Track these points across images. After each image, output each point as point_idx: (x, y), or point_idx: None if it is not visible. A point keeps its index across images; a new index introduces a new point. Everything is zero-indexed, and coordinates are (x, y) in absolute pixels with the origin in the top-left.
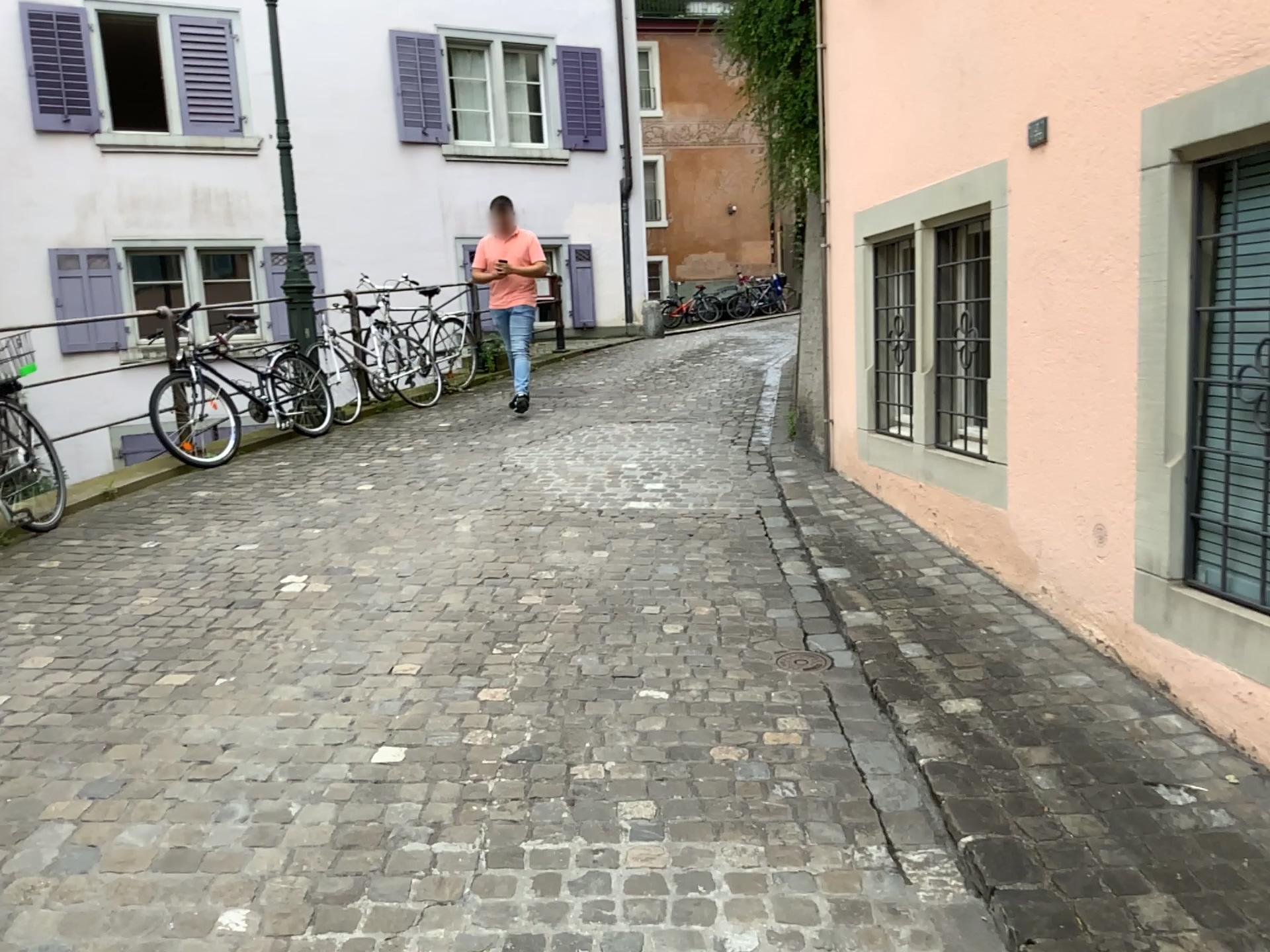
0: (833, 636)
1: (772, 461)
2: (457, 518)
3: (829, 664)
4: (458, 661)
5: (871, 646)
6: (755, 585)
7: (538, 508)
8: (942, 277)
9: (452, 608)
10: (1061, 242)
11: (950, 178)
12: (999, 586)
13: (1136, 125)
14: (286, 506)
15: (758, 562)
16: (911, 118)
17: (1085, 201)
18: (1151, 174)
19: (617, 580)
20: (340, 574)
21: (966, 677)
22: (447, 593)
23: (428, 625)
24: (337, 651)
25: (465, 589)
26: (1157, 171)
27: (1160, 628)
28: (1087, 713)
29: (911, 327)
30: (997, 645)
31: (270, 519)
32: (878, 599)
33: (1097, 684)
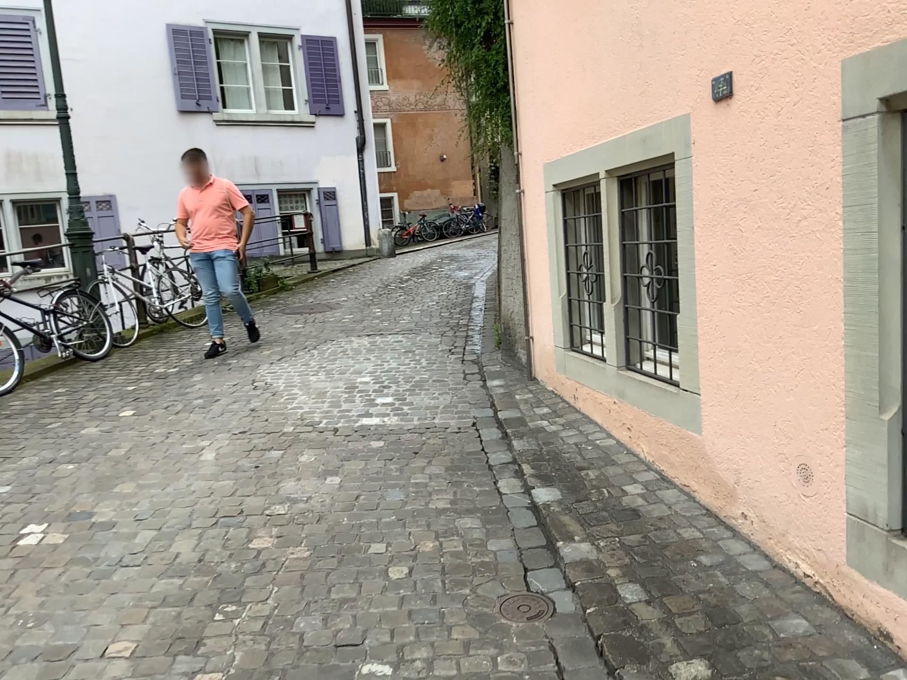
0: (551, 574)
1: (482, 370)
2: (206, 444)
3: (550, 610)
4: (177, 633)
5: (589, 587)
6: (474, 510)
7: (280, 428)
8: (625, 219)
9: (184, 556)
10: (753, 191)
11: (632, 131)
12: (697, 504)
13: (835, 75)
14: (50, 438)
15: (475, 482)
16: (591, 79)
17: (776, 151)
18: (860, 123)
19: (346, 511)
20: (82, 518)
21: (689, 628)
22: (182, 536)
23: (155, 583)
24: (52, 628)
25: (201, 530)
26: (867, 120)
27: (884, 581)
28: (820, 677)
29: (597, 261)
30: (711, 583)
31: (33, 453)
32: (589, 523)
33: (820, 635)
